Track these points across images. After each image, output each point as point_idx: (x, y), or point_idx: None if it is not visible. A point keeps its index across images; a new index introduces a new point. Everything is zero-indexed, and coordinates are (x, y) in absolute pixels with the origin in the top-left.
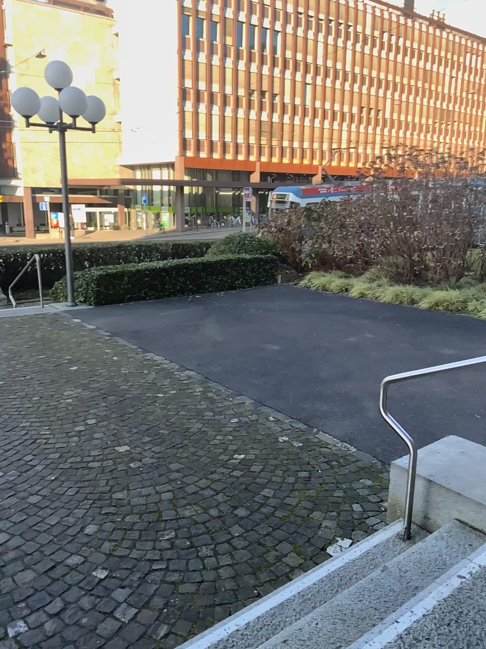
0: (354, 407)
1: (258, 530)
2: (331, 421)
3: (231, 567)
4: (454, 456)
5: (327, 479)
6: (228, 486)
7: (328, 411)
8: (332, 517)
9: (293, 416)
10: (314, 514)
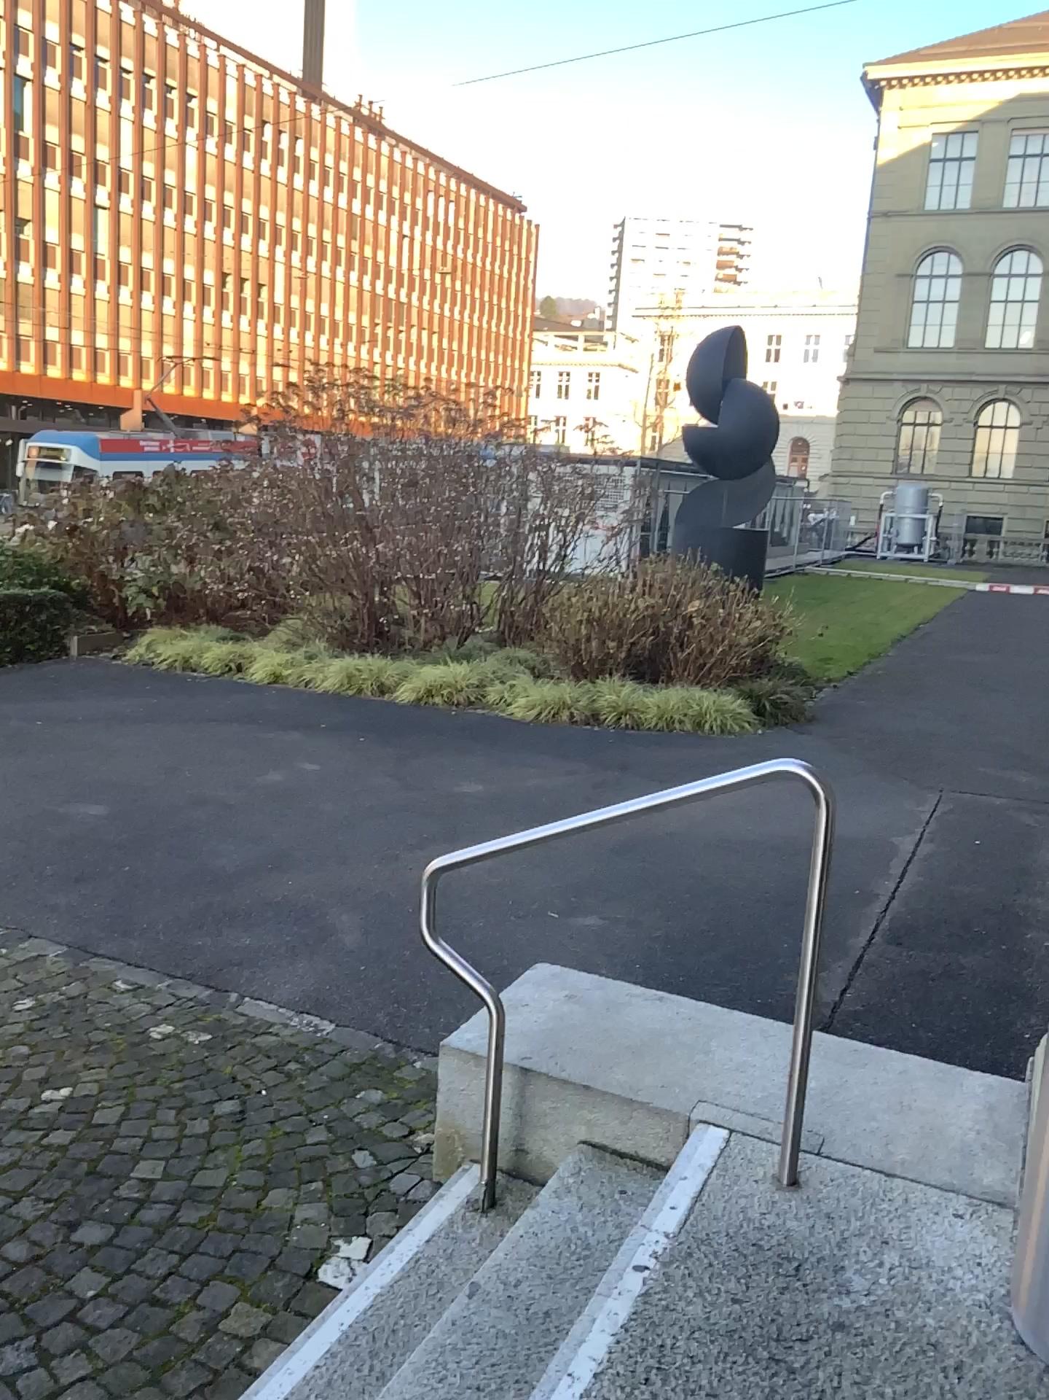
0: (309, 931)
1: (139, 1266)
2: (263, 971)
3: (87, 1380)
4: (551, 1012)
5: (281, 1107)
6: (42, 1174)
7: (253, 949)
8: (309, 1195)
9: (173, 971)
10: (266, 1196)
